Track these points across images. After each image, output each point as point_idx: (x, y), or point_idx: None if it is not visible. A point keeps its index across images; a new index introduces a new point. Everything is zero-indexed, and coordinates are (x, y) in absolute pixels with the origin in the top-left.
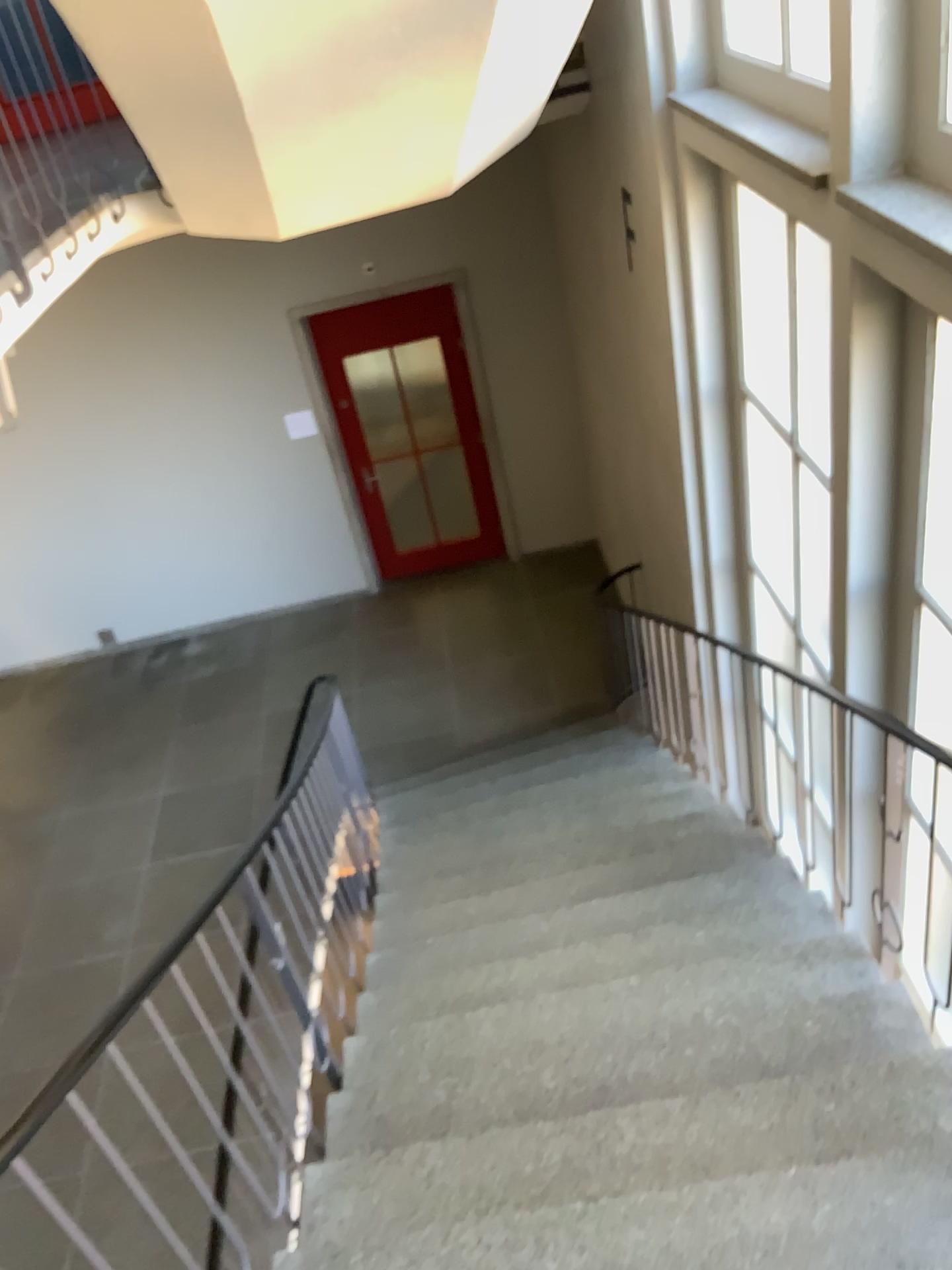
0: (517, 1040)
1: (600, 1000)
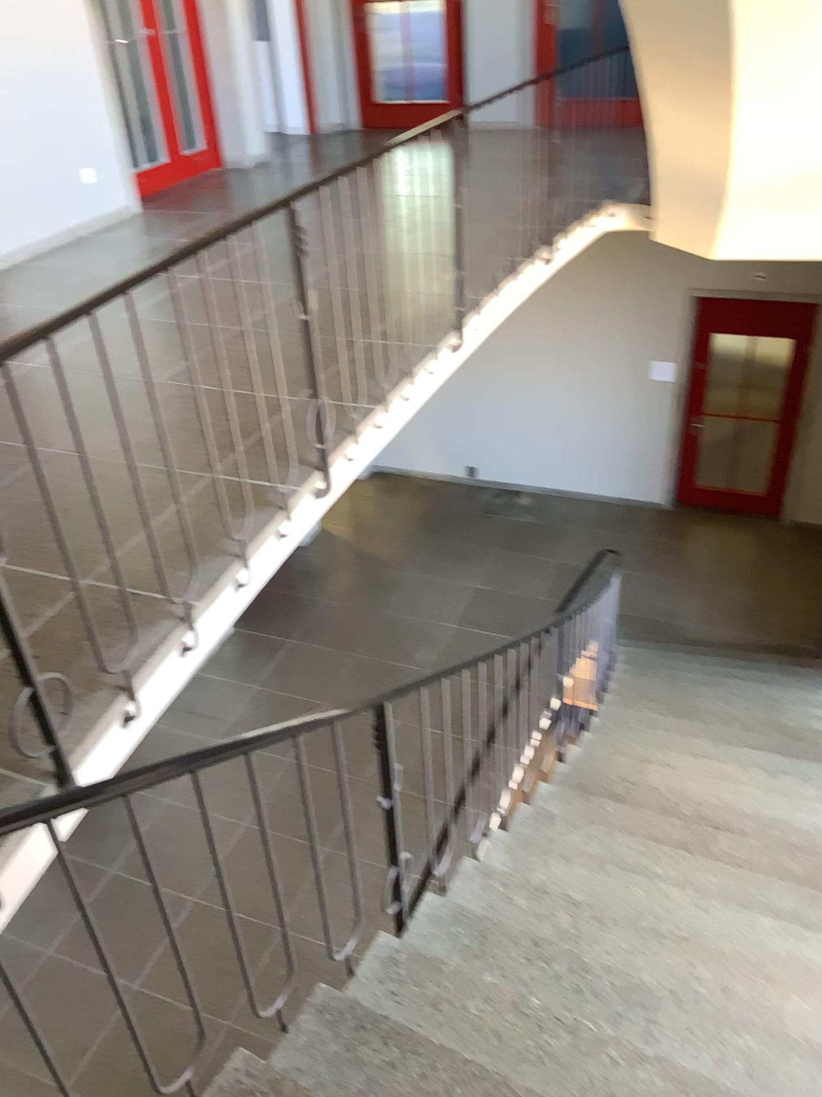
0: (672, 786)
1: (730, 791)
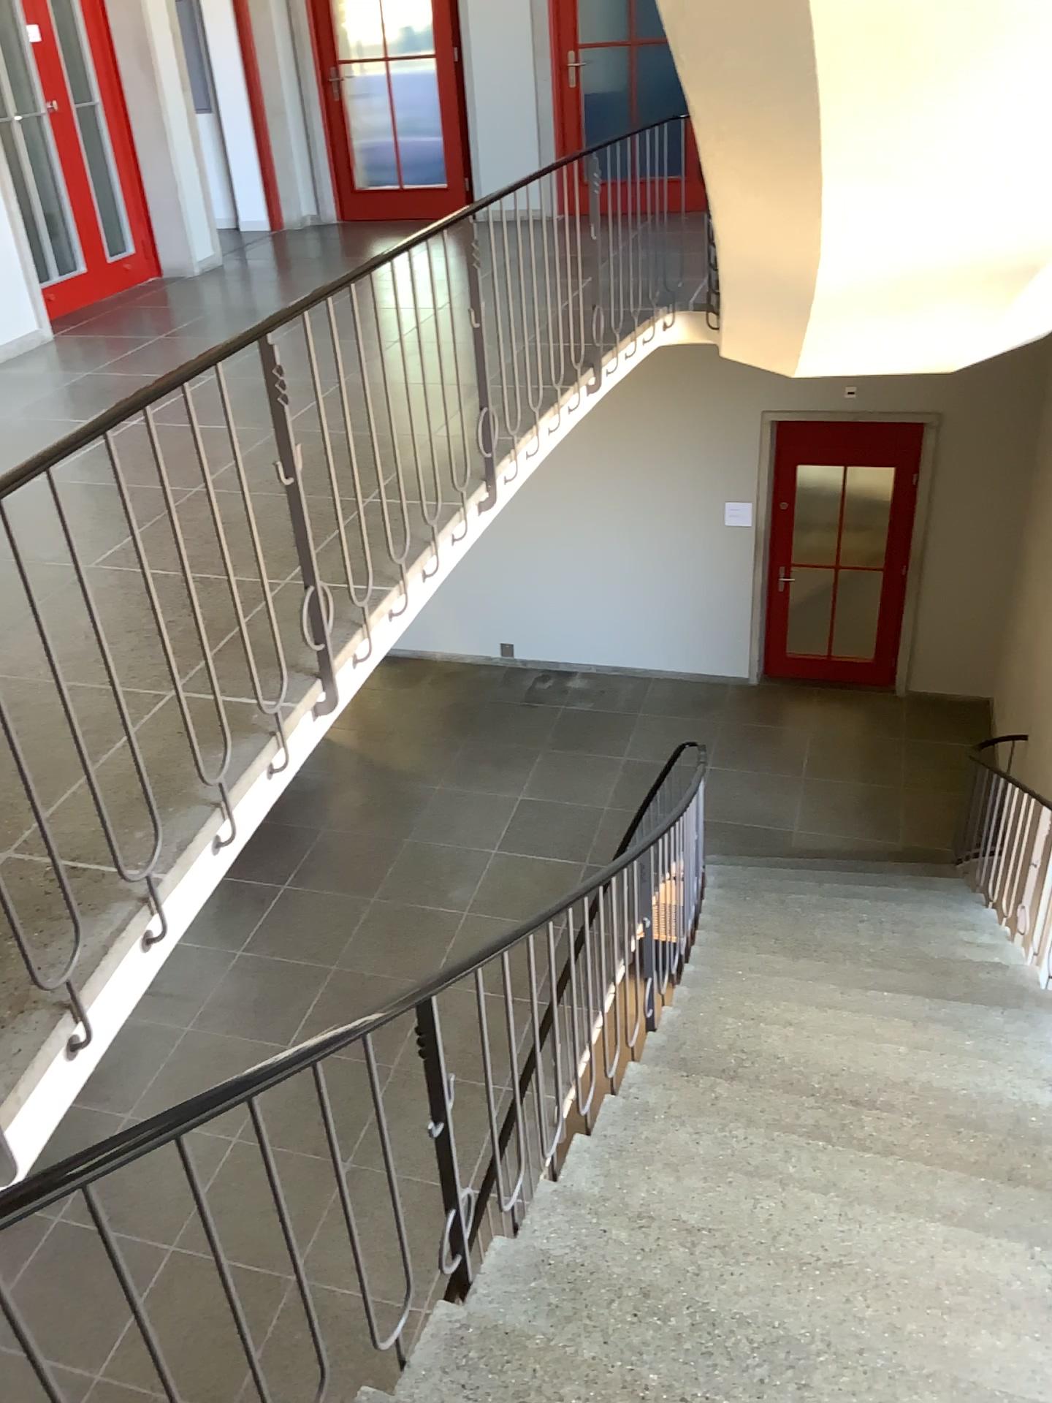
0: (796, 1052)
1: (869, 1052)
